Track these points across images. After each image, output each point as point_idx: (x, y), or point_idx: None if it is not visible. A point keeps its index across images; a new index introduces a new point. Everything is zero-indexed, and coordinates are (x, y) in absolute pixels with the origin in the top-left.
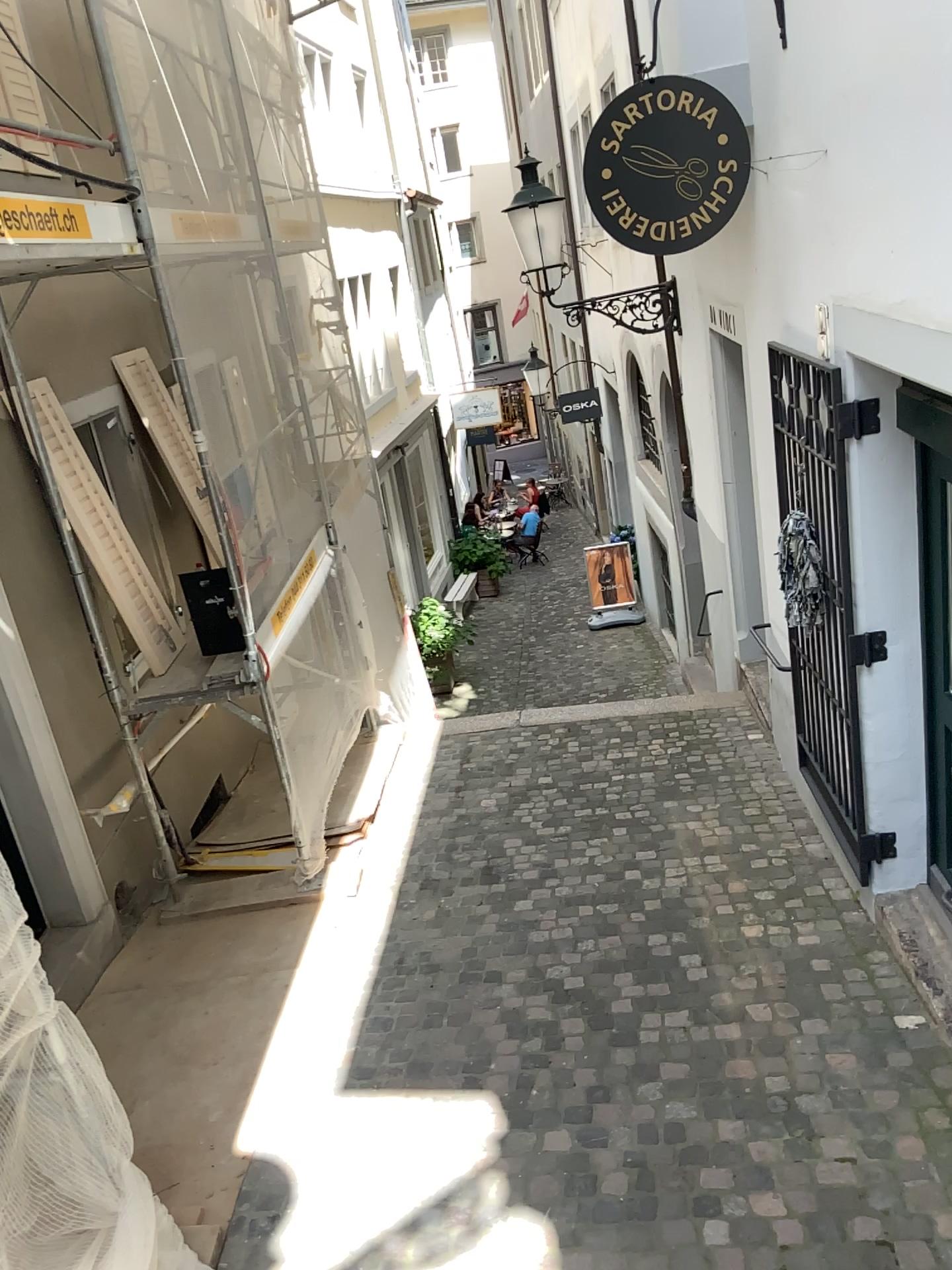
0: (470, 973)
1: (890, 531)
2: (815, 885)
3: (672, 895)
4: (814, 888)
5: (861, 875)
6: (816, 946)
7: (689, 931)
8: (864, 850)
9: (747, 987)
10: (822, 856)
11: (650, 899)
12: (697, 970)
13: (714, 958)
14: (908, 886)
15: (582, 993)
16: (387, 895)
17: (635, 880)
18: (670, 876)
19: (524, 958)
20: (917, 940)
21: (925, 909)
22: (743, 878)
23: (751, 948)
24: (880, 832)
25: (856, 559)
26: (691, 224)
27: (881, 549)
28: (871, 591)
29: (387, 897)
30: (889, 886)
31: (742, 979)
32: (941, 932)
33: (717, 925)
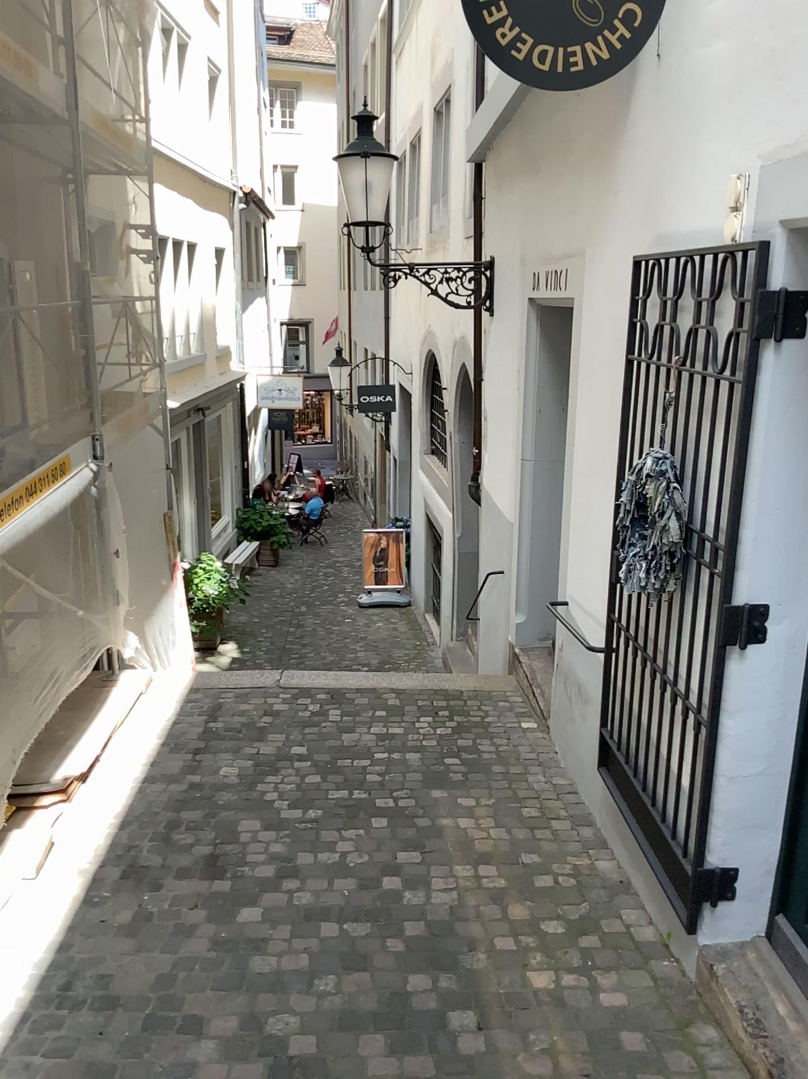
0: (159, 1016)
1: (798, 471)
2: (616, 919)
3: (440, 917)
4: (616, 923)
5: (685, 917)
6: (627, 1013)
7: (461, 973)
8: (695, 887)
9: (541, 1073)
10: (620, 880)
11: (412, 920)
12: (473, 1037)
13: (495, 1020)
14: (745, 939)
15: (313, 1066)
16: (76, 881)
17: (395, 891)
18: (438, 889)
19: (239, 996)
20: (762, 1018)
21: (766, 972)
22: (528, 900)
23: (543, 1009)
24: (720, 866)
25: (744, 506)
26: (585, 56)
27: (782, 494)
28: (758, 550)
29: (76, 883)
30: (721, 936)
31: (534, 1060)
32: (793, 1011)
33: (497, 966)
